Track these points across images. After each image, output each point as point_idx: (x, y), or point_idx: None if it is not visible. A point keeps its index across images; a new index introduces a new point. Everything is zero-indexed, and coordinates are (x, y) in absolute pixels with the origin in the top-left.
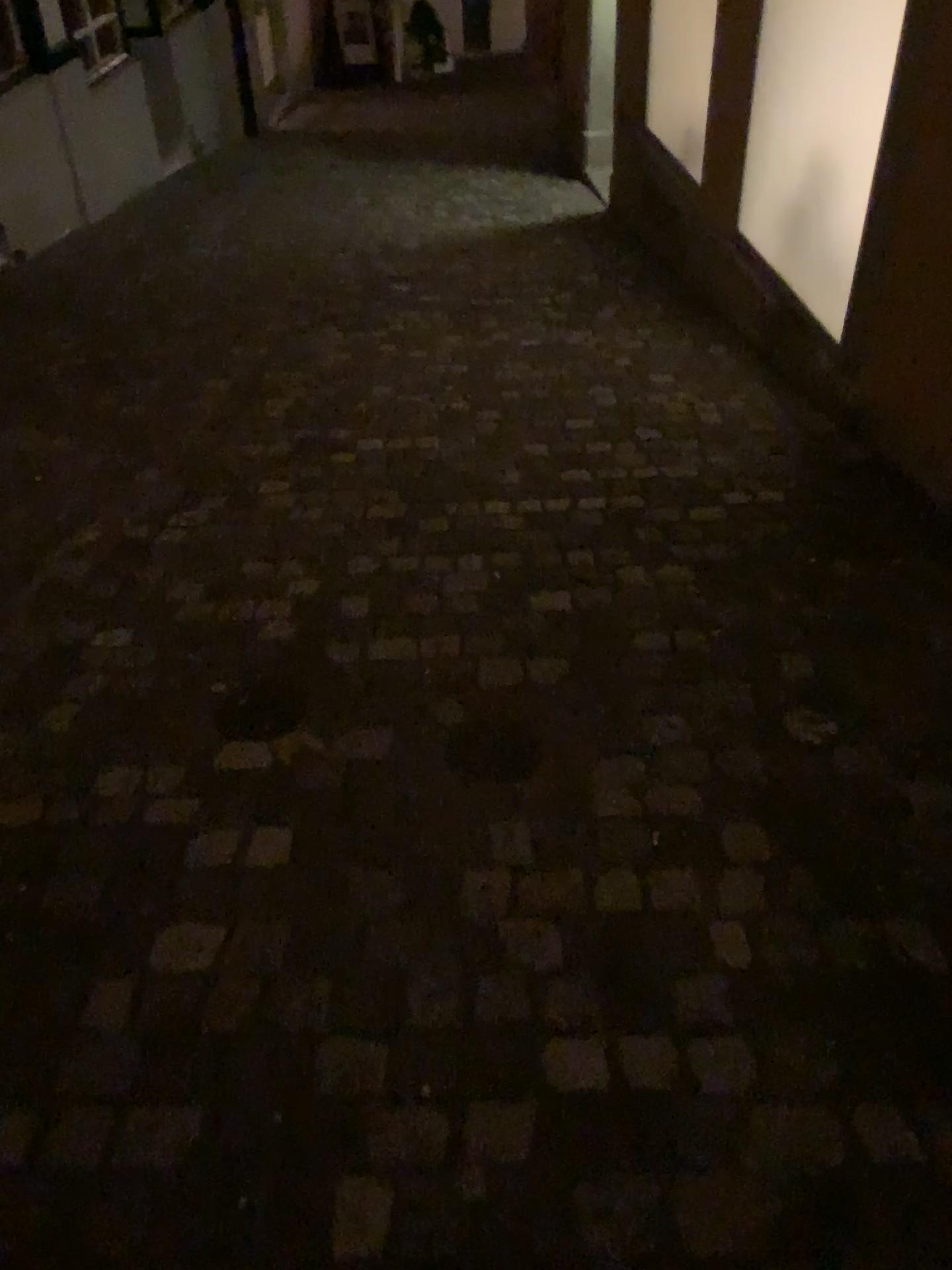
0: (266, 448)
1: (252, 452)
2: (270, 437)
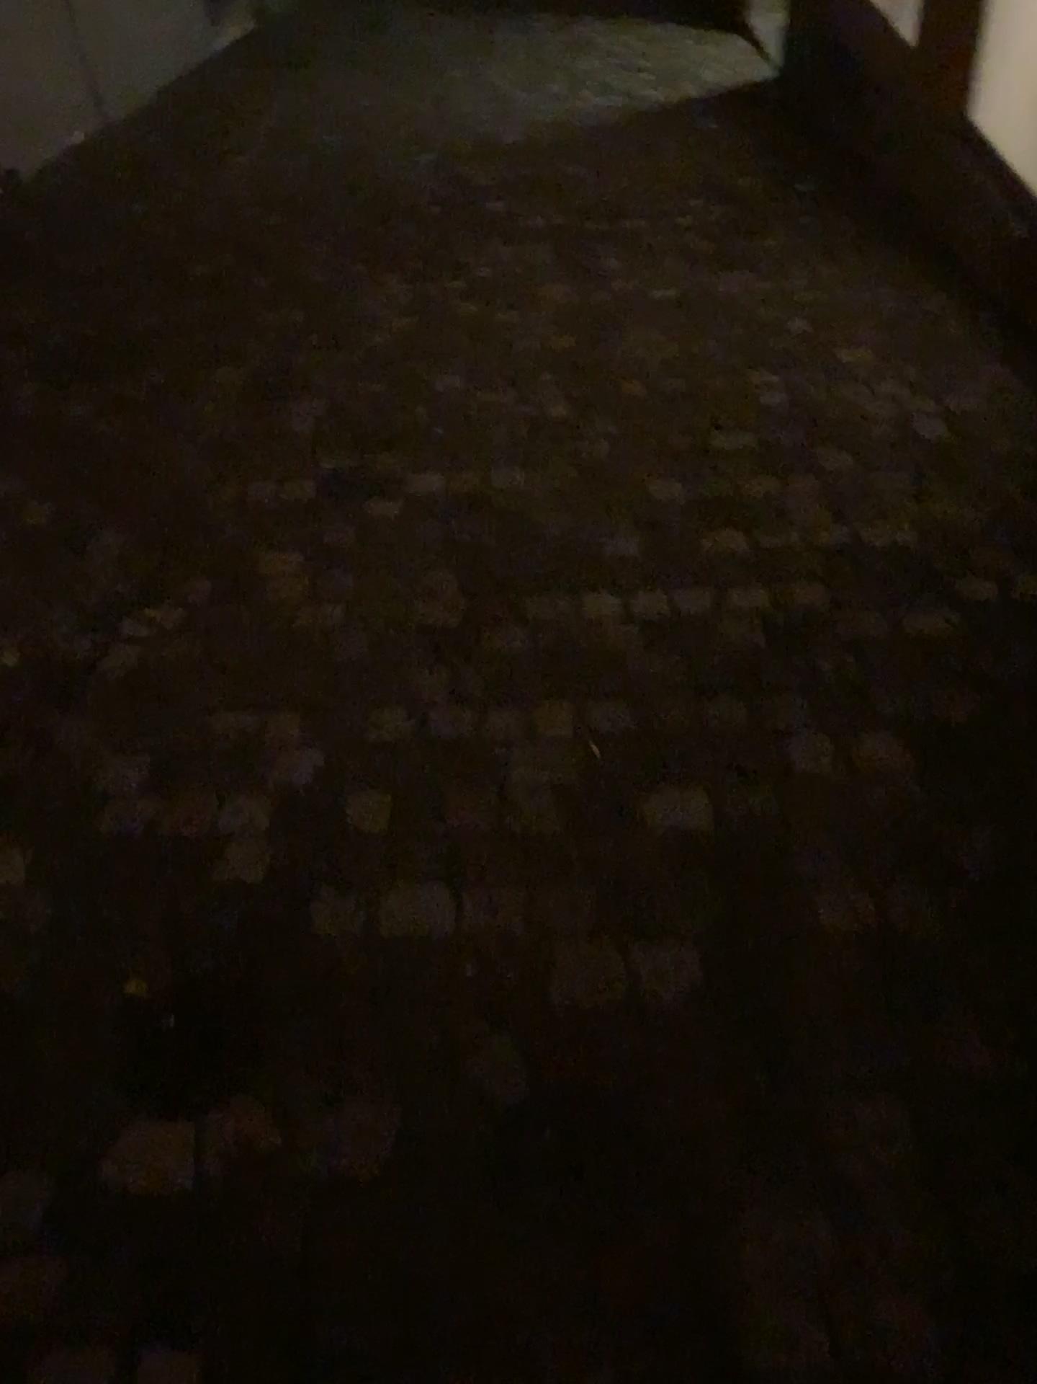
0: (278, 493)
1: (258, 499)
2: (285, 472)
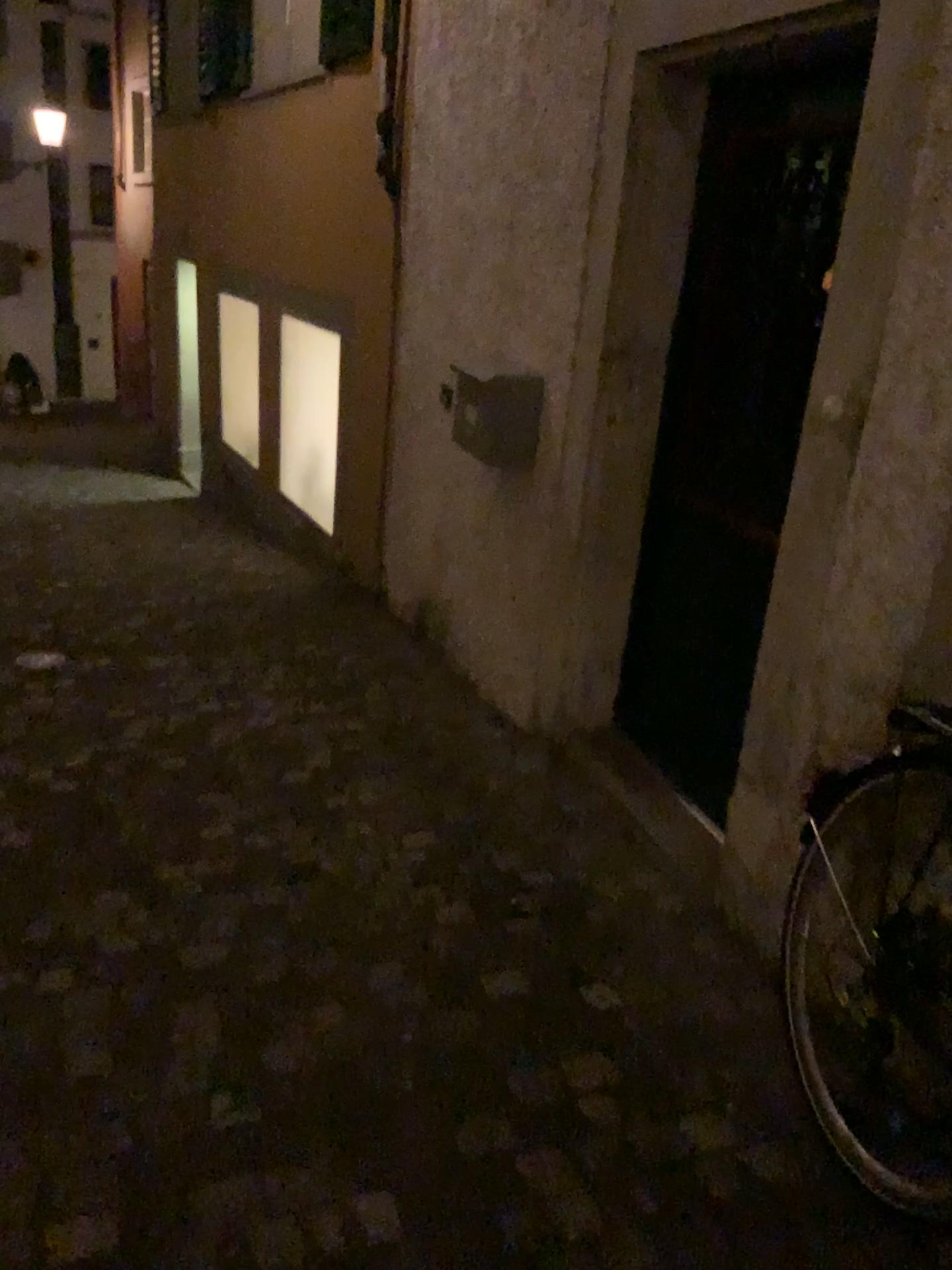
0: None
1: None
2: None
